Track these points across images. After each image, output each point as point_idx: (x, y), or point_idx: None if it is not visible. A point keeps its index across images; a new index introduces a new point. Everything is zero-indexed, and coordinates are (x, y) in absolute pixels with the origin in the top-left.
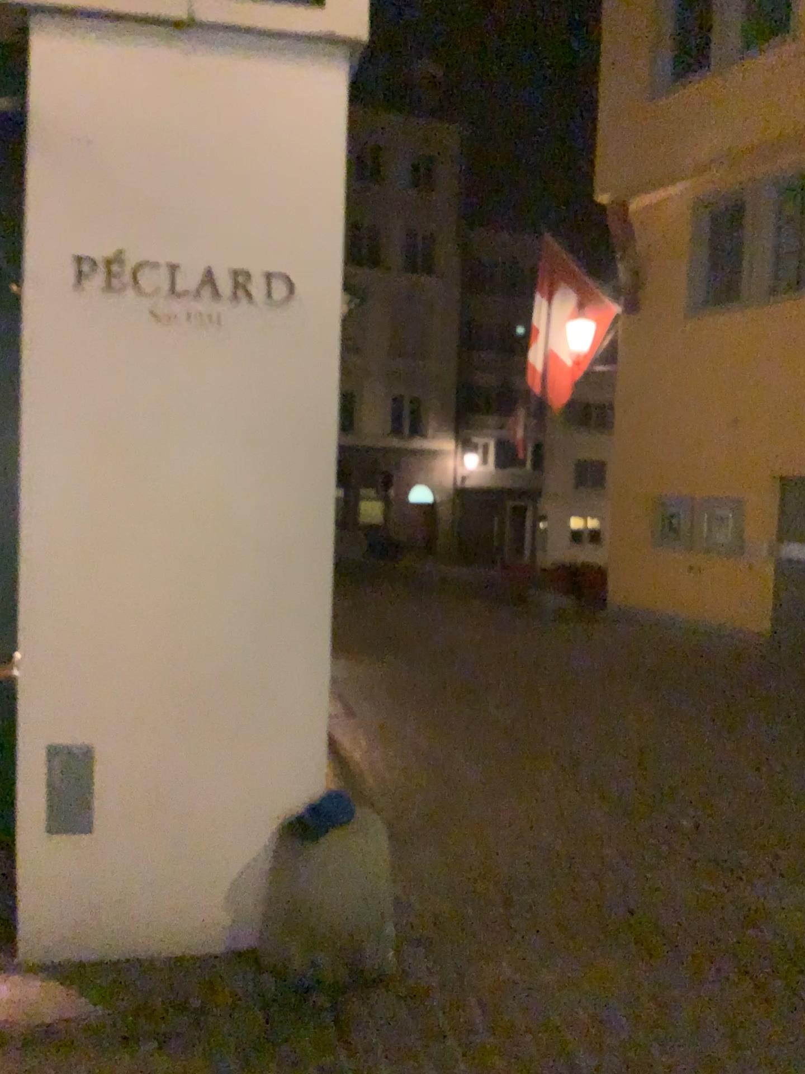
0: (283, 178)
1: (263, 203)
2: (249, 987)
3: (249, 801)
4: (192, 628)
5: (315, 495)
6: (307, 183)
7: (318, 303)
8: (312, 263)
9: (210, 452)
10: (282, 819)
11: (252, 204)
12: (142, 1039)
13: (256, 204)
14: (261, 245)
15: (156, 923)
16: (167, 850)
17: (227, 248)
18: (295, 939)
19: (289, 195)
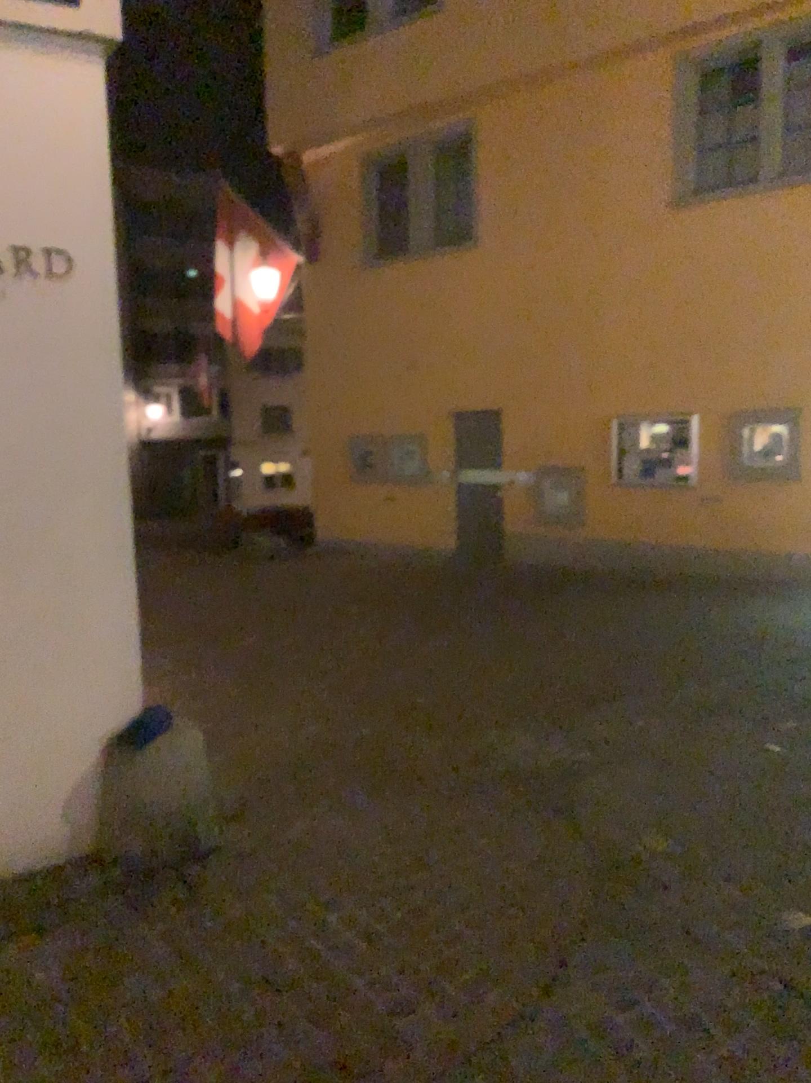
0: (55, 167)
1: (38, 190)
2: (101, 878)
3: (77, 727)
4: (8, 581)
5: (111, 452)
6: (77, 172)
7: (98, 281)
8: (89, 245)
9: (9, 420)
10: (109, 736)
11: (27, 191)
12: (24, 931)
13: (31, 191)
14: (40, 229)
15: (1, 848)
16: (4, 781)
17: (7, 231)
18: (136, 832)
19: (61, 183)
